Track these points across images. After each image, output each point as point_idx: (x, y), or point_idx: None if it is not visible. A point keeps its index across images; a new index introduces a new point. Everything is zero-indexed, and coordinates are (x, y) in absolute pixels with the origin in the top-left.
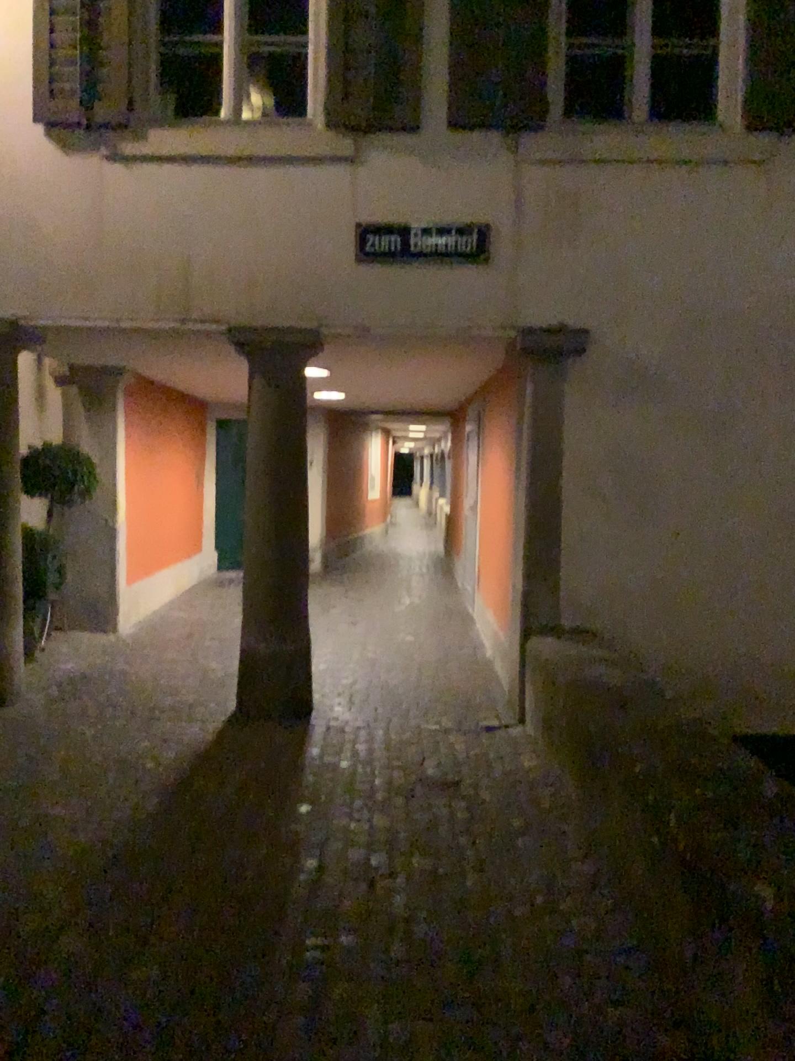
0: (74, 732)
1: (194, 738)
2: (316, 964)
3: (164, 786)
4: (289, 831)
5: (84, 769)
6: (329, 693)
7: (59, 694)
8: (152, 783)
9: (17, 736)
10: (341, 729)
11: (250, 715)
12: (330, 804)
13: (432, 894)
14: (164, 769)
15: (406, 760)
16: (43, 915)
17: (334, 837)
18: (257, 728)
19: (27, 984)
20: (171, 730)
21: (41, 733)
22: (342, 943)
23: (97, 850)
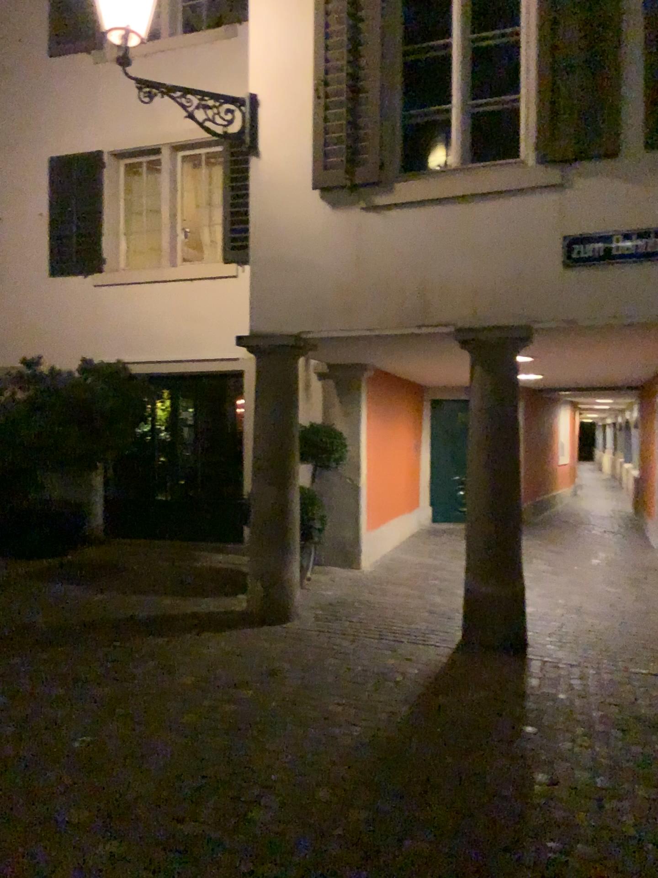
0: (337, 647)
1: (429, 661)
2: (552, 865)
3: (409, 698)
4: (517, 747)
5: (347, 677)
6: (539, 633)
7: (323, 617)
8: (399, 694)
9: (296, 647)
10: (553, 665)
11: (473, 645)
12: (550, 728)
13: (654, 821)
14: (408, 683)
15: (615, 697)
16: (329, 787)
17: (557, 757)
18: (480, 657)
19: (322, 840)
20: (410, 653)
21: (312, 646)
22: (575, 851)
23: (363, 743)
